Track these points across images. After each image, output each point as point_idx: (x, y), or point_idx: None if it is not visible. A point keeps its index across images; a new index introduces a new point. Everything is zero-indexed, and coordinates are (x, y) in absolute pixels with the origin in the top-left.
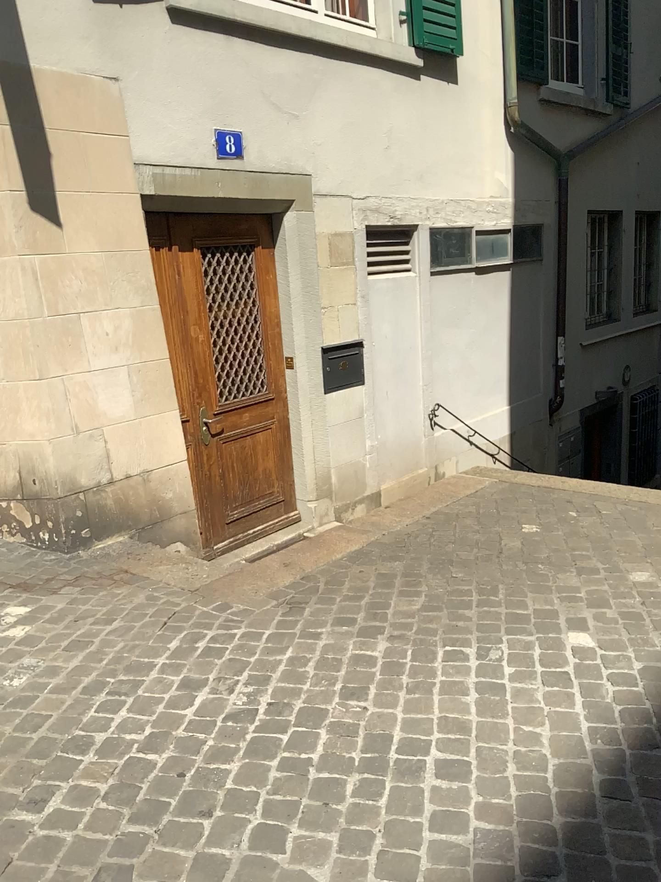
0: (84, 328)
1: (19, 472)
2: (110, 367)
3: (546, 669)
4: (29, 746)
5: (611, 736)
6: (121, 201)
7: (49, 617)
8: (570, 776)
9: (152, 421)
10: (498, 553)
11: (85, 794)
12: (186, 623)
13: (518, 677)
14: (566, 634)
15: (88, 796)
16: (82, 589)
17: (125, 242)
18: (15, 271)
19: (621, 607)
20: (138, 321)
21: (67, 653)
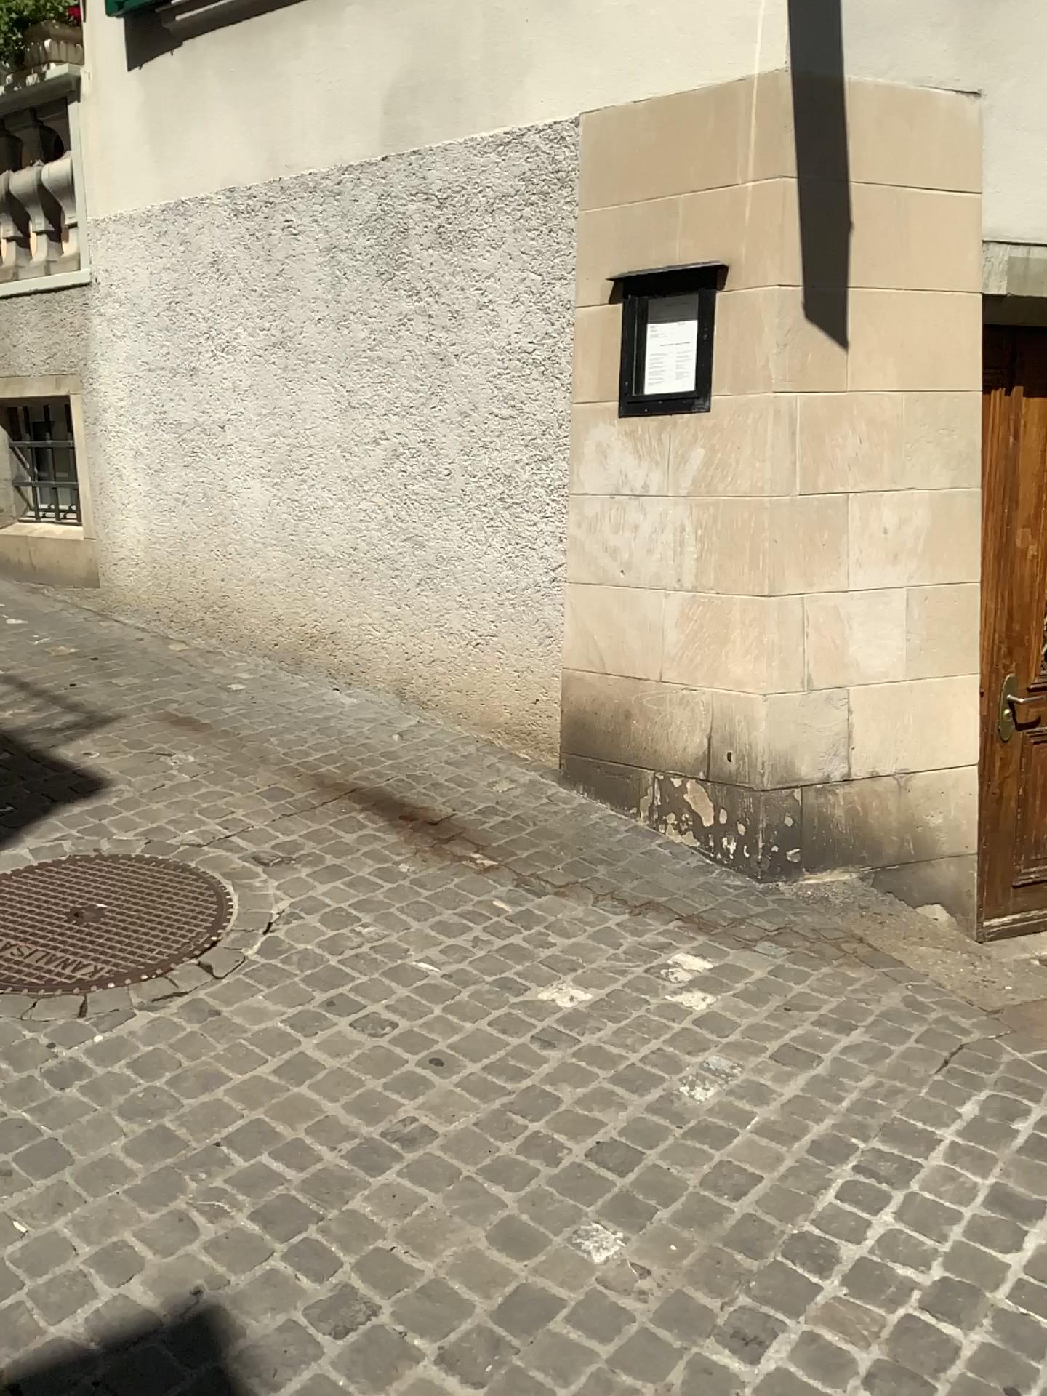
0: (852, 517)
1: (712, 737)
2: (880, 586)
3: None
4: (728, 1224)
5: None
6: (947, 305)
7: (744, 991)
8: None
9: (932, 688)
10: None
11: (830, 1361)
12: (985, 1072)
13: None
14: None
15: (836, 1367)
16: (792, 953)
17: (942, 374)
18: (764, 416)
19: None
20: (941, 512)
21: (779, 1067)
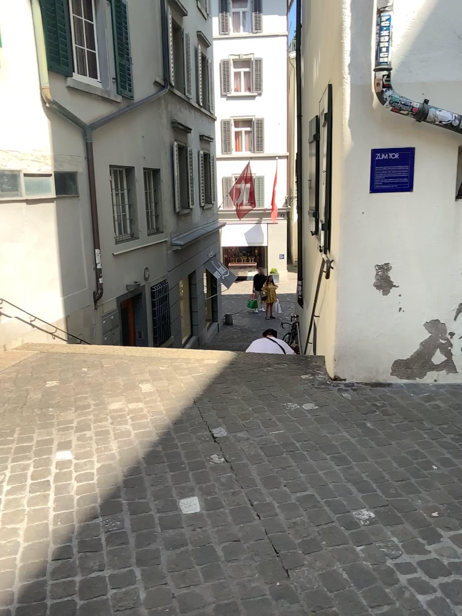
0: None
1: None
2: None
3: (33, 481)
4: None
5: (67, 518)
6: None
7: None
8: (30, 553)
9: None
10: (23, 405)
11: None
12: None
13: (10, 492)
14: (54, 454)
15: None
16: None
17: None
18: None
19: (97, 428)
20: None
21: None
